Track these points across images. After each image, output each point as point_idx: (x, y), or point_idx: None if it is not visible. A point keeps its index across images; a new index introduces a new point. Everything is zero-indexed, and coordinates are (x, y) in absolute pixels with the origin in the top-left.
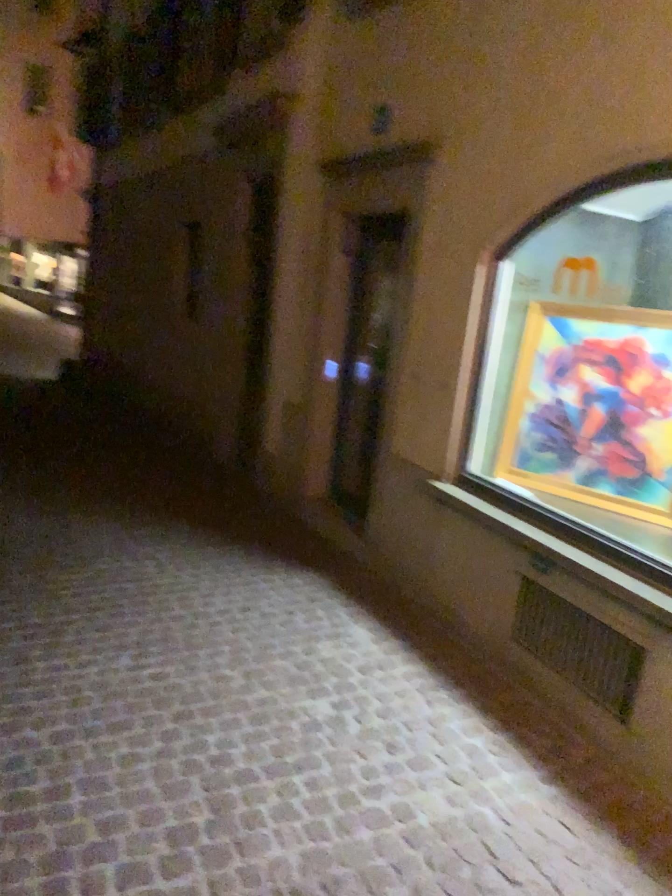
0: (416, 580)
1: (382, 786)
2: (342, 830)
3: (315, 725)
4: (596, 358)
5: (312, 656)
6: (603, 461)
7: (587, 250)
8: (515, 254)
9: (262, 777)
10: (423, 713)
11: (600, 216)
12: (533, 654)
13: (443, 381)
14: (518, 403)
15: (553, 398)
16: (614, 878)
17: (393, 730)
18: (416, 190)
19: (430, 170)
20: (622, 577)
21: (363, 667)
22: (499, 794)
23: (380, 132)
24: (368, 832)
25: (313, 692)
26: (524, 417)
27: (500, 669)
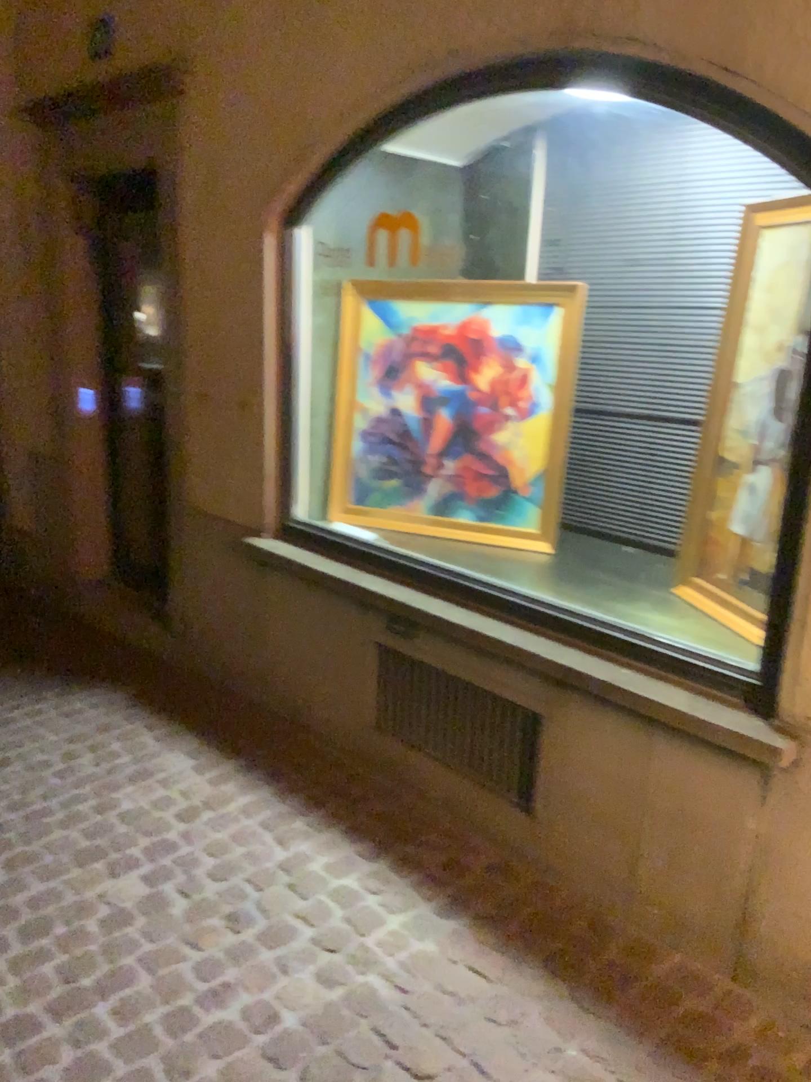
0: (247, 671)
1: (227, 984)
2: (174, 1074)
3: (122, 916)
4: (438, 348)
5: (111, 810)
6: (462, 480)
7: (408, 207)
8: (316, 218)
9: (45, 1023)
10: (276, 858)
11: (418, 162)
12: (408, 743)
13: (245, 400)
14: (347, 420)
15: (391, 407)
16: (546, 1029)
17: (236, 894)
18: (170, 138)
19: (184, 107)
20: (505, 629)
21: (185, 809)
22: (387, 949)
23: (108, 59)
24: (212, 1064)
25: (117, 864)
26: (358, 436)
27: (369, 770)
